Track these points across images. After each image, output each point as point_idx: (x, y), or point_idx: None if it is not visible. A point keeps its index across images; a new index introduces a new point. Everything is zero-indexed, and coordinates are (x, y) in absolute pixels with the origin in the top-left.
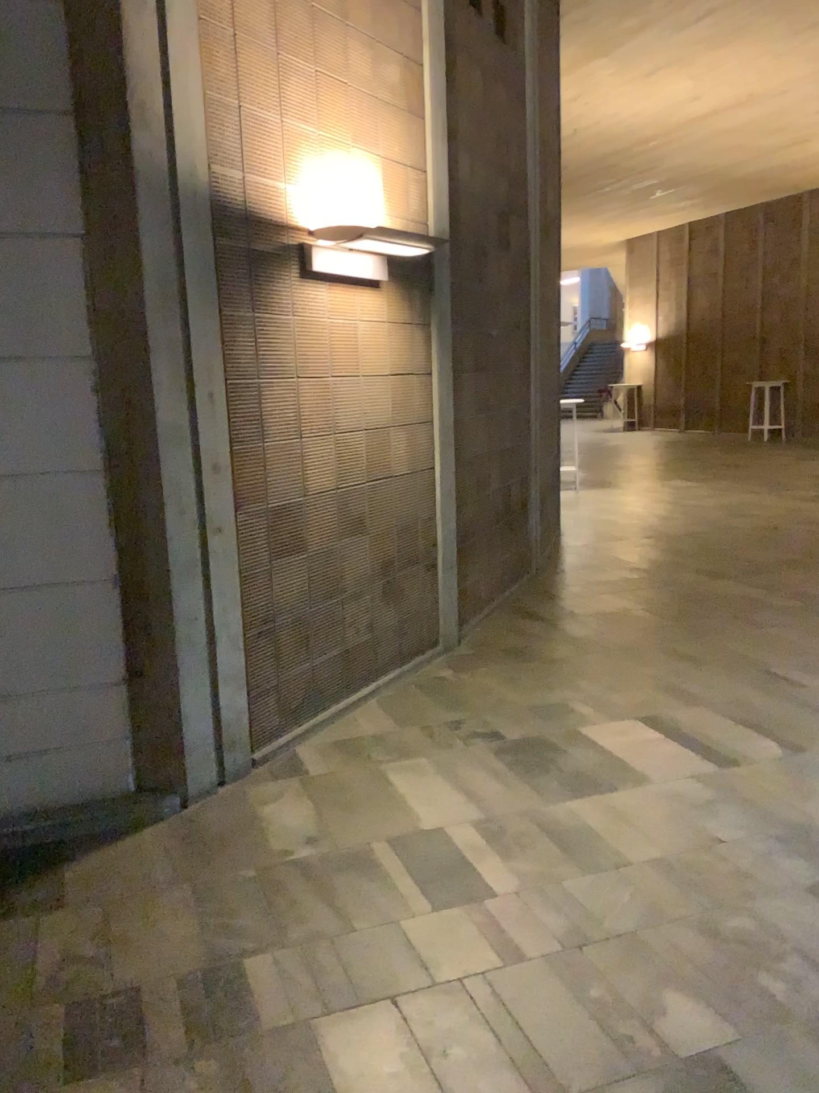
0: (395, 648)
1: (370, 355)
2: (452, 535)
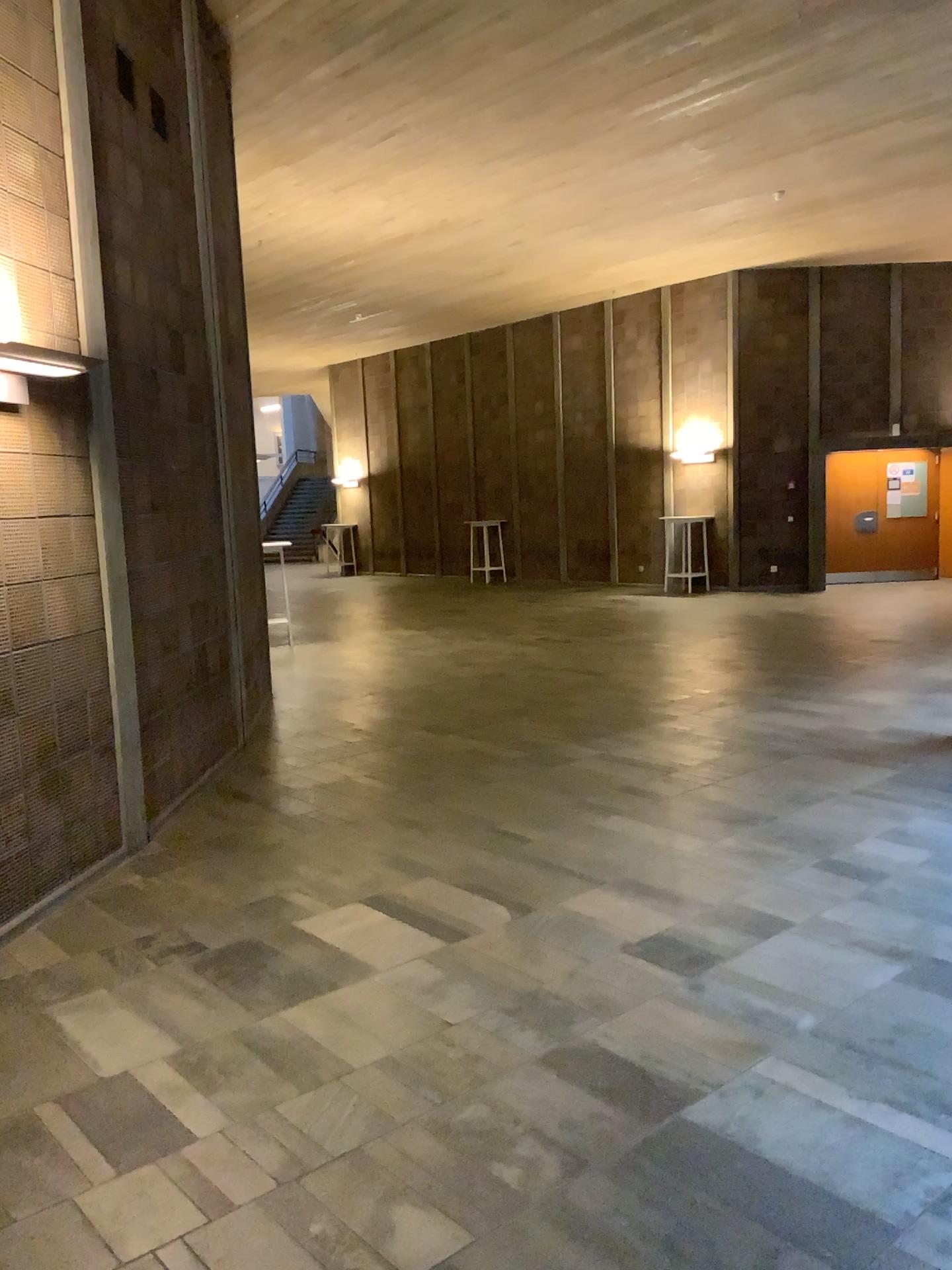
0: (58, 848)
1: (3, 493)
2: (126, 704)
